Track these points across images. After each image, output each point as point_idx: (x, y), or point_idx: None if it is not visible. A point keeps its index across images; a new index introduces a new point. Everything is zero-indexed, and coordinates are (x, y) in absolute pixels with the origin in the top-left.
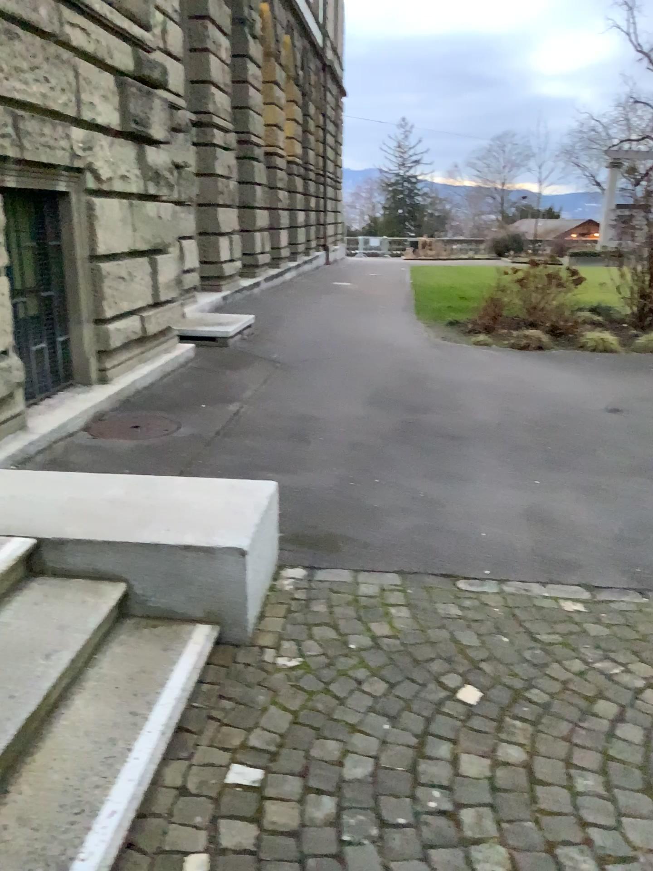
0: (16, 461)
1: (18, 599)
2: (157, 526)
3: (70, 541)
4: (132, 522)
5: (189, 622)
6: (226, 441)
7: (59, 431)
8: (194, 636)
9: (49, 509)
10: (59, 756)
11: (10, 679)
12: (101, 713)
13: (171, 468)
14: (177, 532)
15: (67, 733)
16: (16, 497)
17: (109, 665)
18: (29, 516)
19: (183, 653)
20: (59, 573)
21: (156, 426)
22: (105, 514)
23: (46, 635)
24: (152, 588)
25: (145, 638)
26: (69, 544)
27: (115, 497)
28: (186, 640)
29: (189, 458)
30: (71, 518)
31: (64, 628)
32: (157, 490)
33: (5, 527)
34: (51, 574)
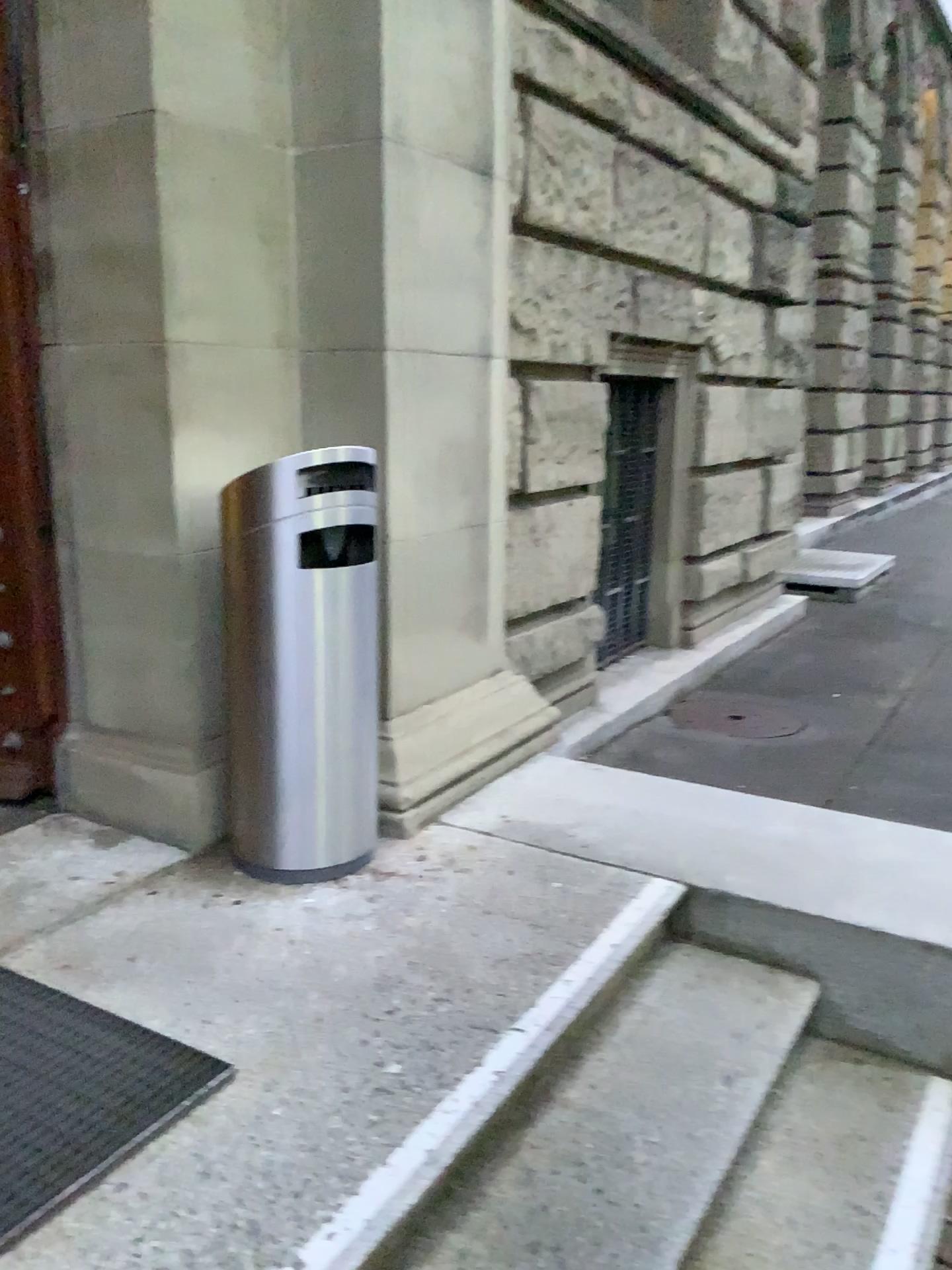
0: (584, 750)
1: (660, 975)
2: (870, 902)
3: (734, 901)
4: (825, 887)
5: (915, 1071)
6: (887, 759)
7: (636, 713)
8: (934, 1101)
9: (691, 844)
10: (757, 1259)
11: (678, 1109)
12: (807, 1200)
13: (808, 792)
14: (908, 920)
15: (759, 1220)
16: (639, 815)
17: (800, 1117)
18: (665, 849)
19: (921, 1128)
20: (709, 946)
21: (772, 722)
22: (780, 867)
23: (714, 1046)
24: (857, 1002)
25: (846, 1082)
26: (732, 905)
27: (788, 840)
28: (919, 1105)
29: (833, 780)
30: (728, 864)
31: (738, 1041)
32: (848, 839)
33: (633, 859)
34: (698, 944)
